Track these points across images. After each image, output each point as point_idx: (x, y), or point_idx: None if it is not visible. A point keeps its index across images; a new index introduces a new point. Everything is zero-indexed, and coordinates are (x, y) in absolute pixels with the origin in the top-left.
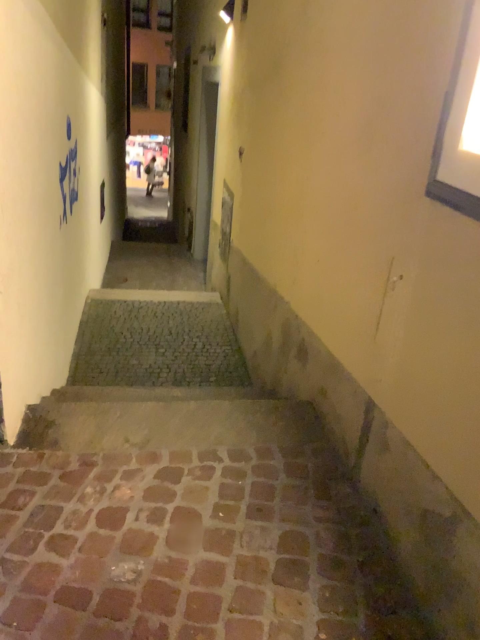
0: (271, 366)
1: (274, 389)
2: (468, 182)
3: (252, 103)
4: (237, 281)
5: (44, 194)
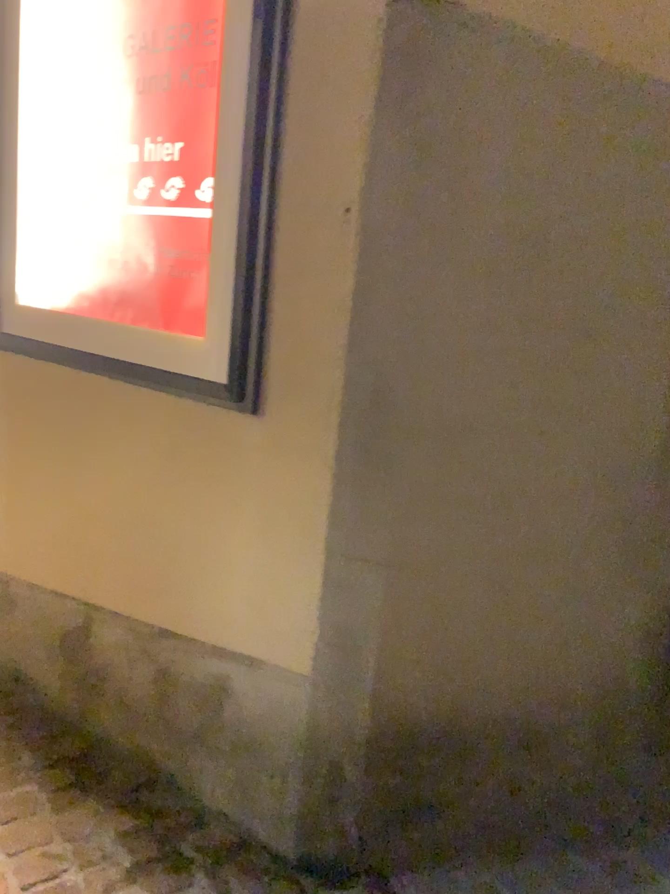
0: None
1: None
2: (37, 328)
3: None
4: None
5: None
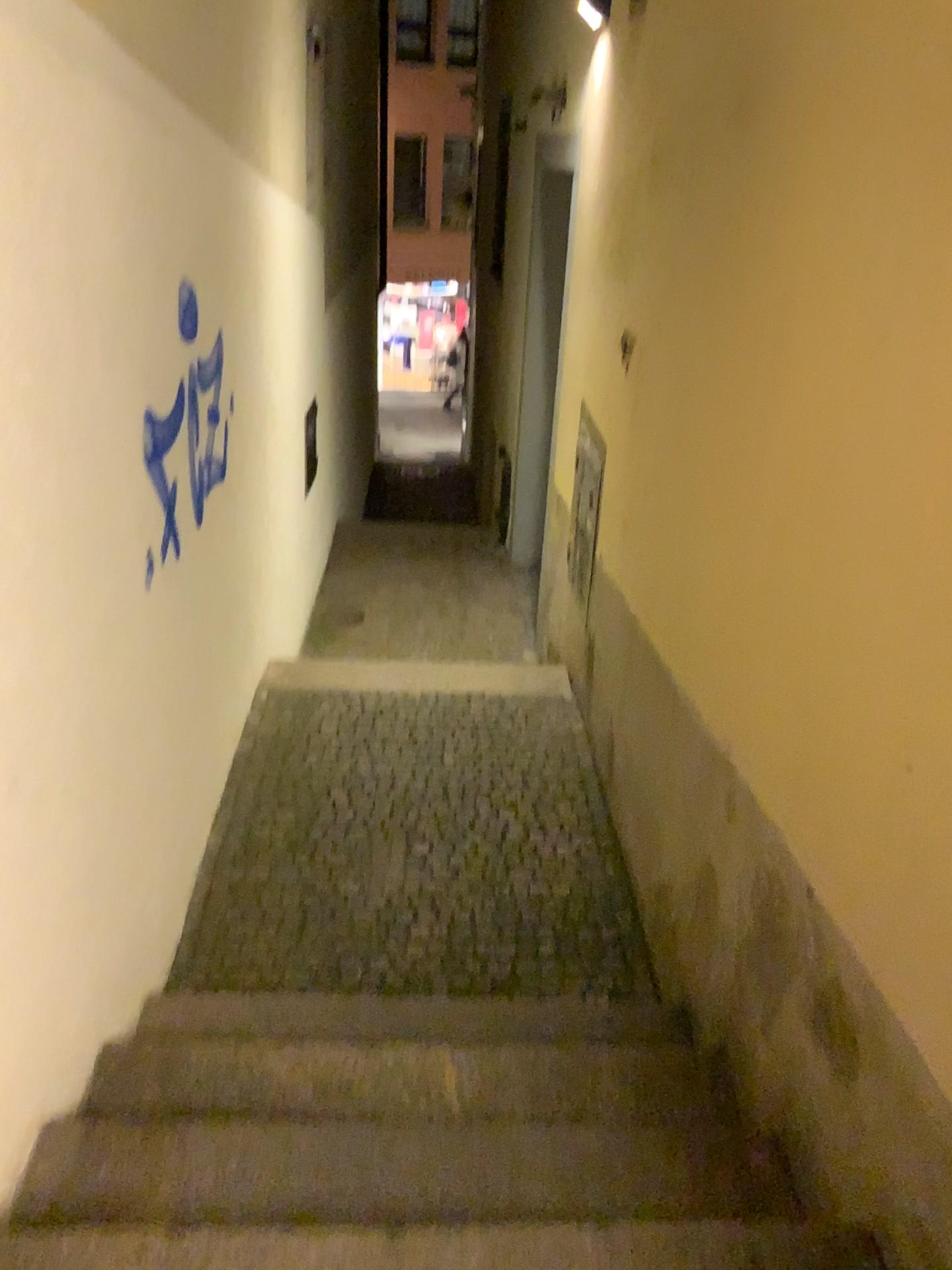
0: (717, 980)
1: (725, 1056)
2: None
3: (662, 227)
4: (615, 672)
5: (61, 537)
